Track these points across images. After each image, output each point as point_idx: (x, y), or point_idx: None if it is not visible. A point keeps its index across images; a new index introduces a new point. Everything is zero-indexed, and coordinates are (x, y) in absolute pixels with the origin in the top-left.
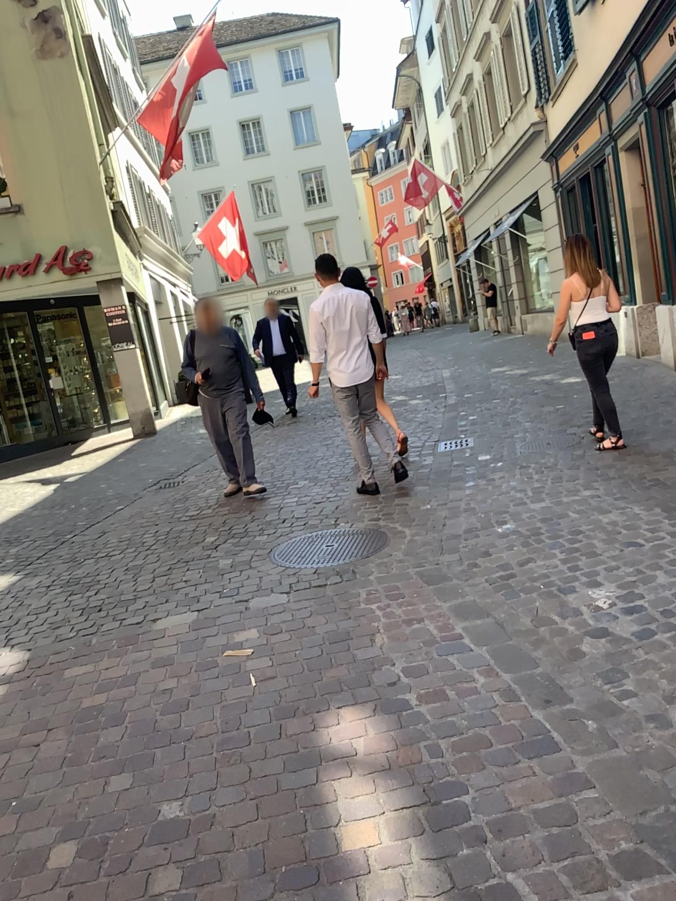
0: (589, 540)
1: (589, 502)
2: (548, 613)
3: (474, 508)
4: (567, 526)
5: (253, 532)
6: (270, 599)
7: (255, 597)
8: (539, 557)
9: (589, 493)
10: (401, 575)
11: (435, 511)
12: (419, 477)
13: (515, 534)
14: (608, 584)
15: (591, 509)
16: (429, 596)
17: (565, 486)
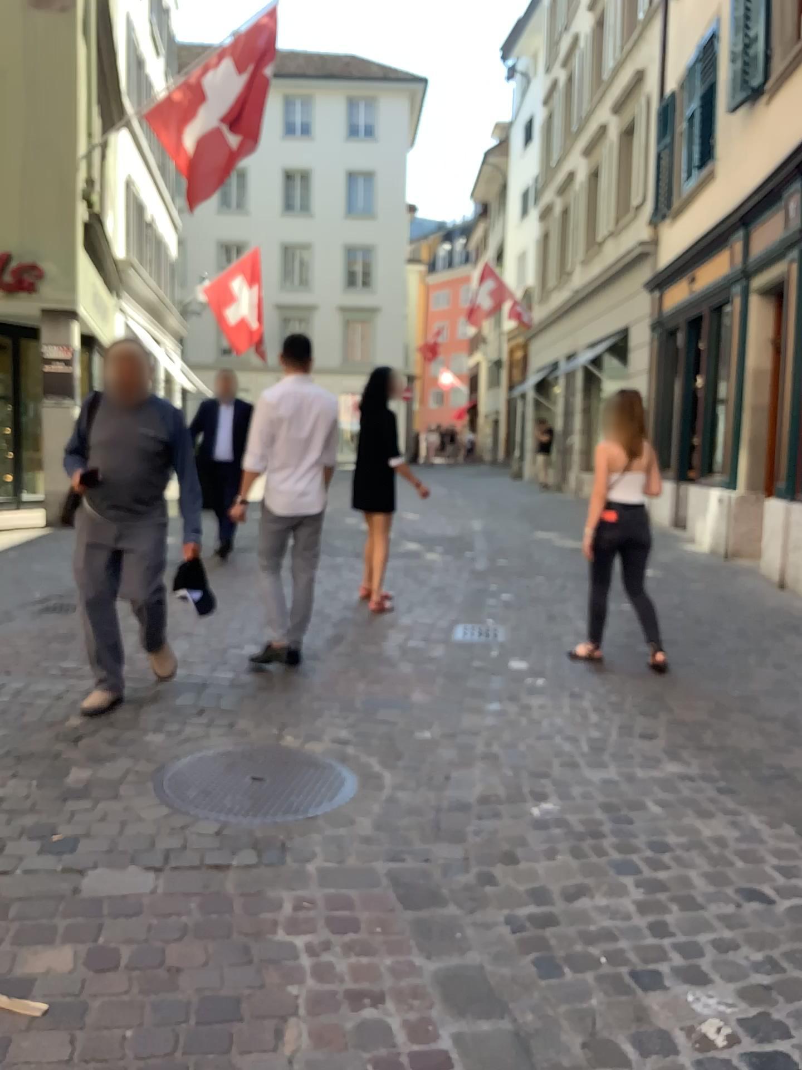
0: (682, 868)
1: (679, 787)
2: (616, 1040)
3: (496, 753)
4: (645, 827)
5: (146, 722)
6: (124, 877)
7: (101, 864)
8: (598, 887)
9: (677, 769)
10: (361, 872)
11: (436, 746)
12: (419, 677)
13: (558, 823)
14: (726, 989)
15: (683, 801)
16: (402, 935)
17: (640, 746)
